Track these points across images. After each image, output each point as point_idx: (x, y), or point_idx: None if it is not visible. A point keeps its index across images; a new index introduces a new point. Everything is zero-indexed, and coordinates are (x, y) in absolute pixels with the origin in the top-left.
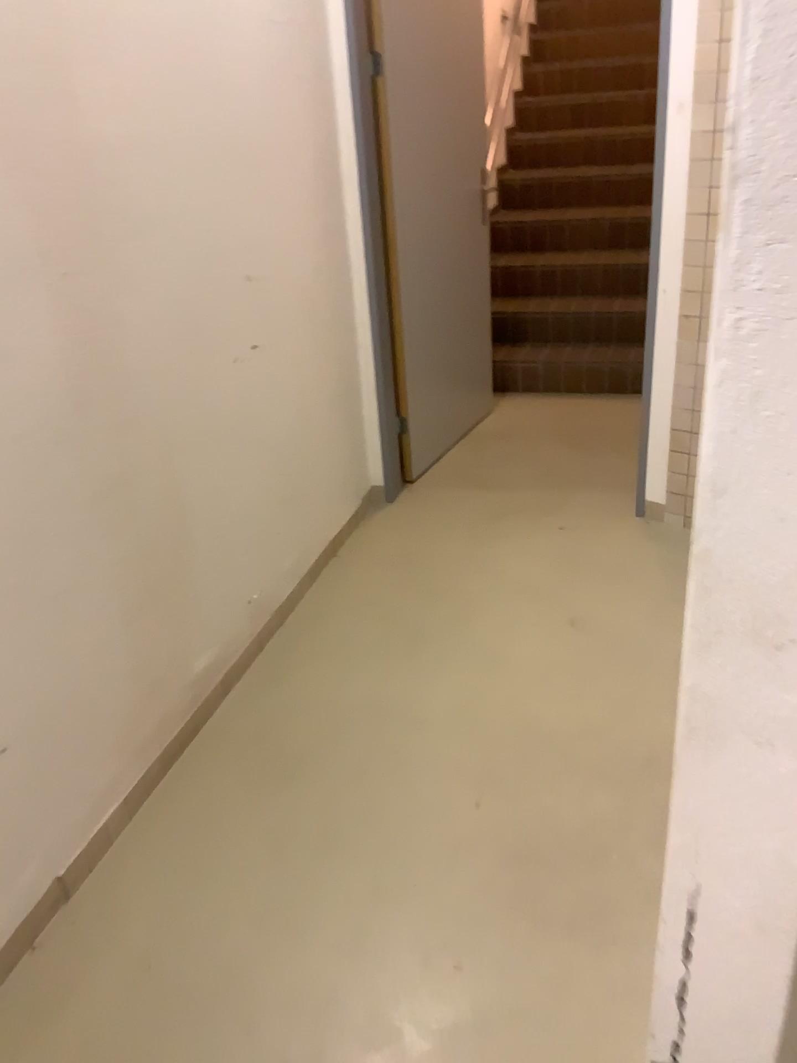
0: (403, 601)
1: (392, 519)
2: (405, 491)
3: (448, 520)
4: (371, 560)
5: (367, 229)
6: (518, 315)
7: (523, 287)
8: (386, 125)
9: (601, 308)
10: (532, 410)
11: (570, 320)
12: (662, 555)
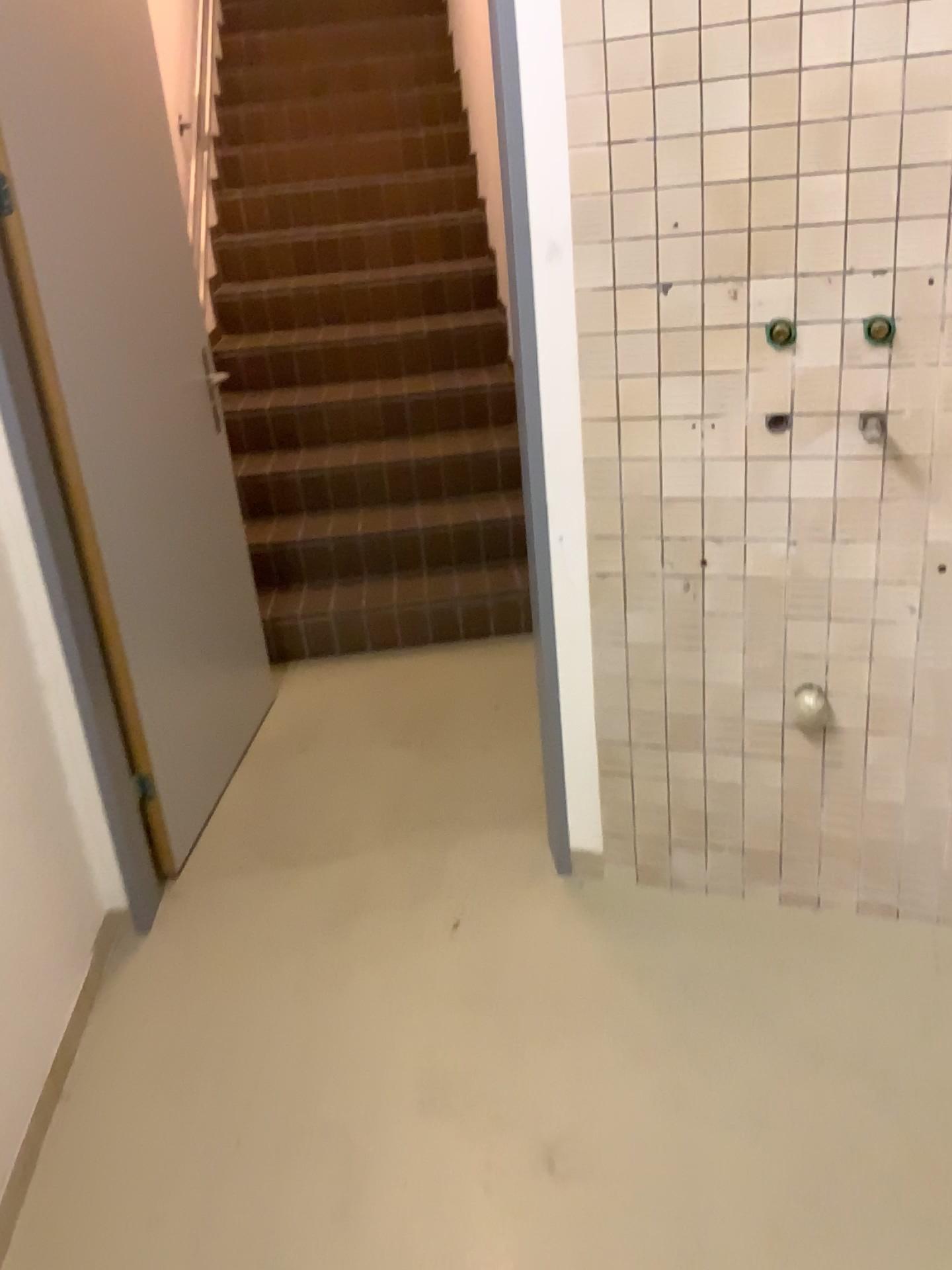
0: (225, 1194)
1: (157, 975)
2: (168, 901)
3: (260, 954)
4: (137, 1095)
5: (27, 479)
6: (280, 546)
7: (279, 504)
8: (35, 296)
9: (399, 523)
10: (333, 692)
11: (358, 545)
12: (632, 952)
